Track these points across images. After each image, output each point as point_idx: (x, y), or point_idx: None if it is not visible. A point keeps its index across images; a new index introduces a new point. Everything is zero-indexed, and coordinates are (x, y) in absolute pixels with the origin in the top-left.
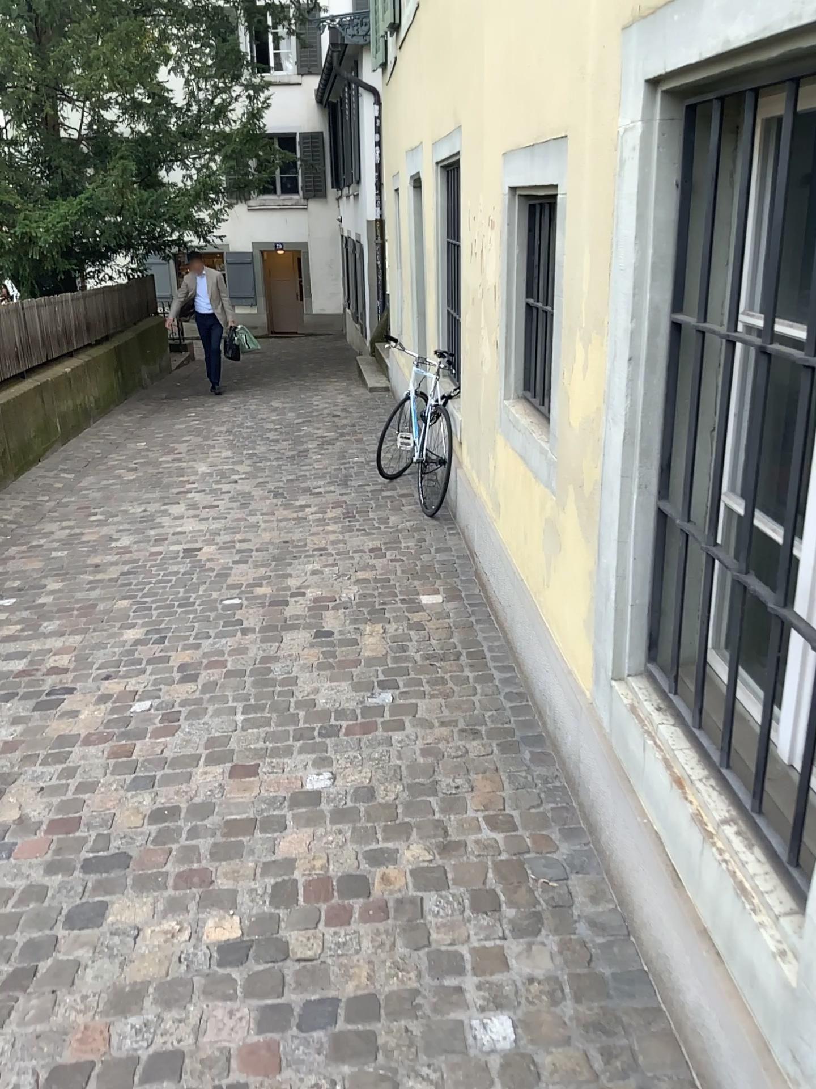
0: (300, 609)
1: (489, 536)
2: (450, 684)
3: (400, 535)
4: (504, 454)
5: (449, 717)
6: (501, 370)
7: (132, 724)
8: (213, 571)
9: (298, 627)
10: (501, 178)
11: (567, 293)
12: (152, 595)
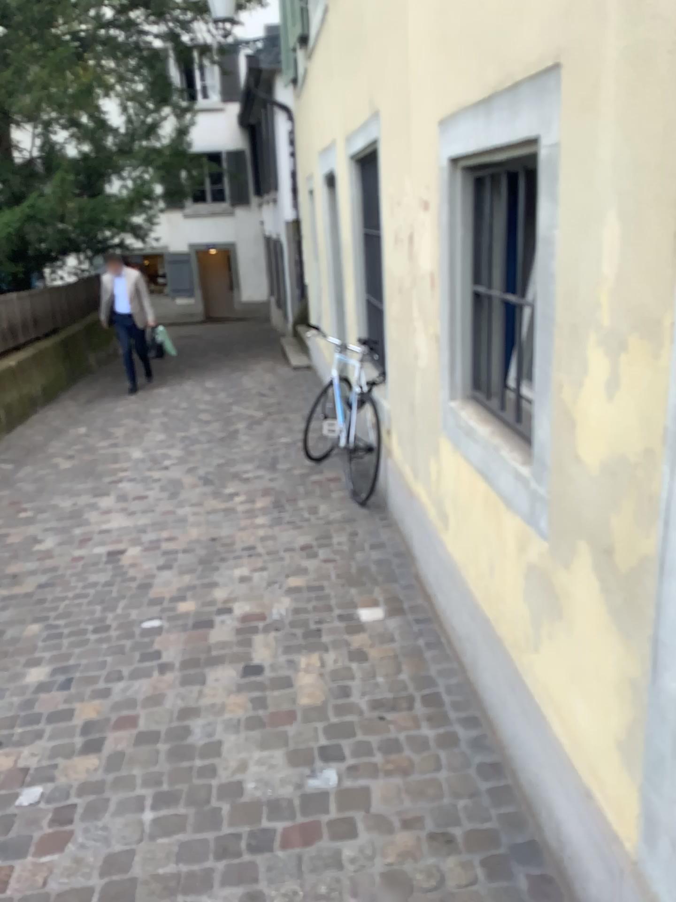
0: (226, 634)
1: (433, 545)
2: (406, 748)
3: (331, 529)
4: (451, 462)
5: (411, 808)
6: (440, 365)
7: (12, 833)
8: (135, 583)
9: (224, 662)
10: (434, 149)
11: (563, 278)
12: (67, 616)
